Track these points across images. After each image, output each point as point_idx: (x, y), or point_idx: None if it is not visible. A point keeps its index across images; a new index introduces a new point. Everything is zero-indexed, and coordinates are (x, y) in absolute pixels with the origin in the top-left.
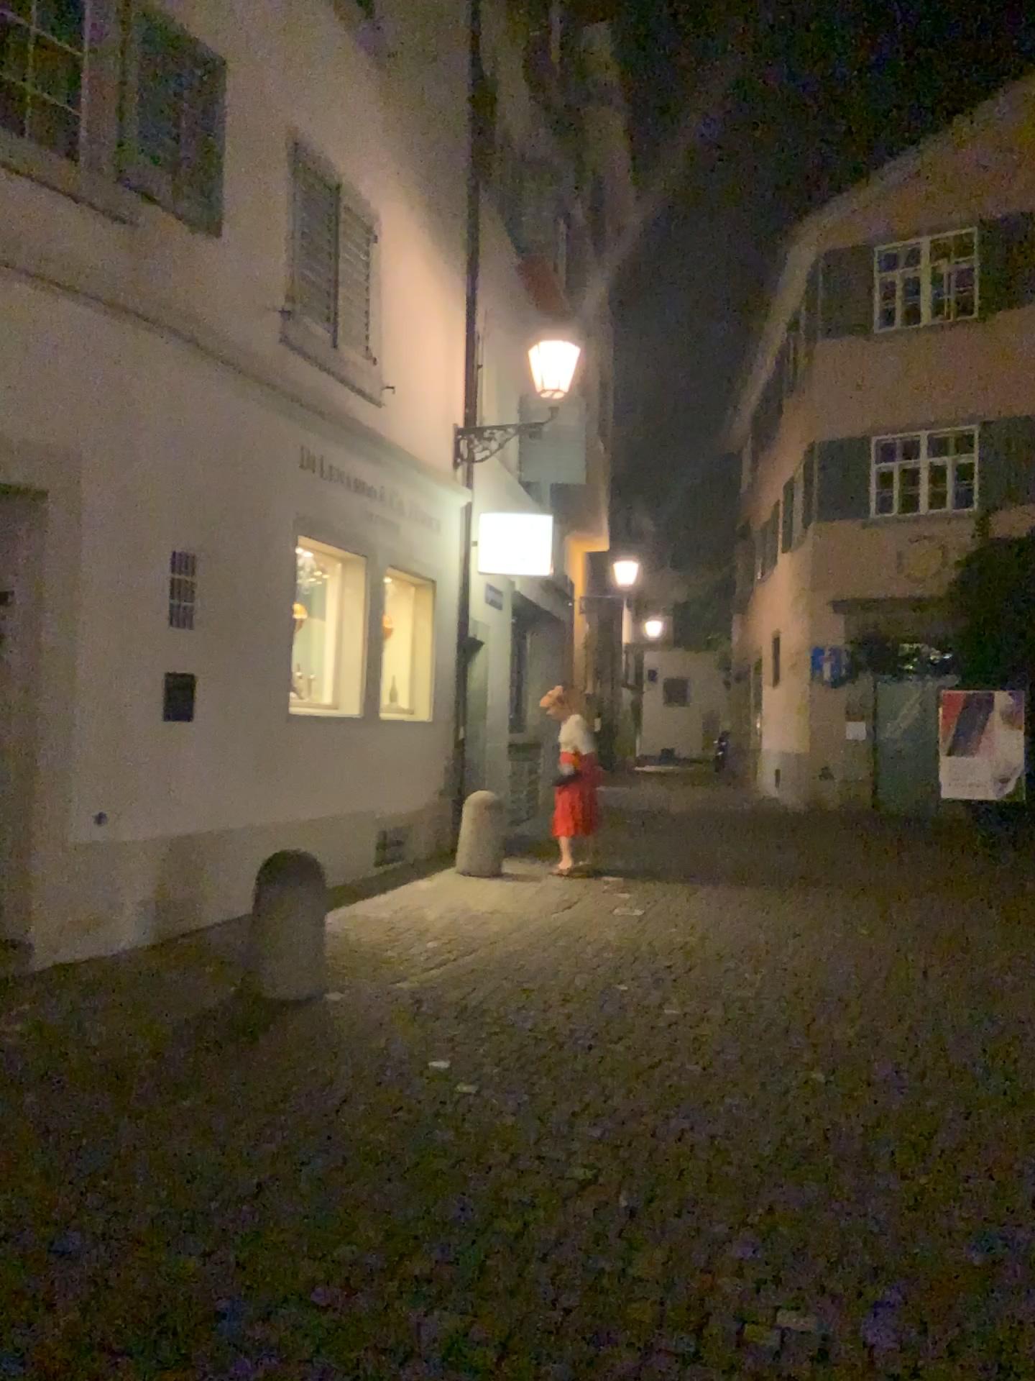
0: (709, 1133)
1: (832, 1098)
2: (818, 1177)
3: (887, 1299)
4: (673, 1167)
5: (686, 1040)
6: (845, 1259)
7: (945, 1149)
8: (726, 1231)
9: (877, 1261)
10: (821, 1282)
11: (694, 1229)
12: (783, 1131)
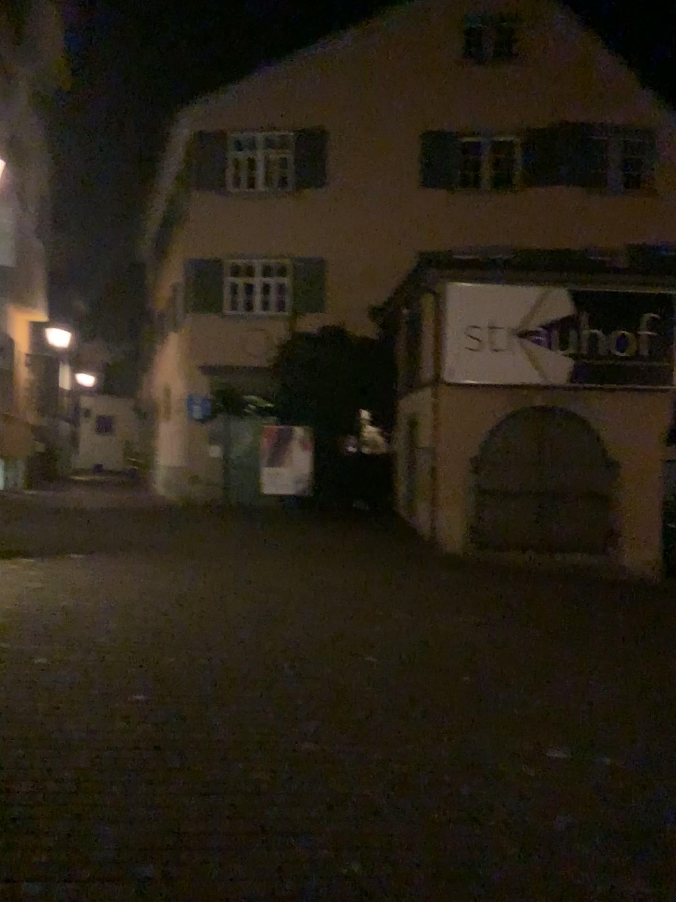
0: (42, 758)
1: (146, 714)
2: (120, 780)
3: (151, 875)
4: (2, 793)
5: (44, 682)
6: (125, 848)
7: (218, 742)
8: (32, 844)
9: (151, 843)
10: (101, 873)
11: (5, 846)
12: (103, 746)
